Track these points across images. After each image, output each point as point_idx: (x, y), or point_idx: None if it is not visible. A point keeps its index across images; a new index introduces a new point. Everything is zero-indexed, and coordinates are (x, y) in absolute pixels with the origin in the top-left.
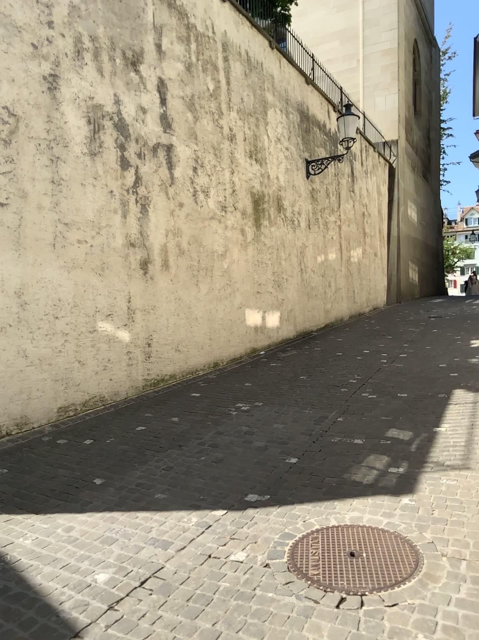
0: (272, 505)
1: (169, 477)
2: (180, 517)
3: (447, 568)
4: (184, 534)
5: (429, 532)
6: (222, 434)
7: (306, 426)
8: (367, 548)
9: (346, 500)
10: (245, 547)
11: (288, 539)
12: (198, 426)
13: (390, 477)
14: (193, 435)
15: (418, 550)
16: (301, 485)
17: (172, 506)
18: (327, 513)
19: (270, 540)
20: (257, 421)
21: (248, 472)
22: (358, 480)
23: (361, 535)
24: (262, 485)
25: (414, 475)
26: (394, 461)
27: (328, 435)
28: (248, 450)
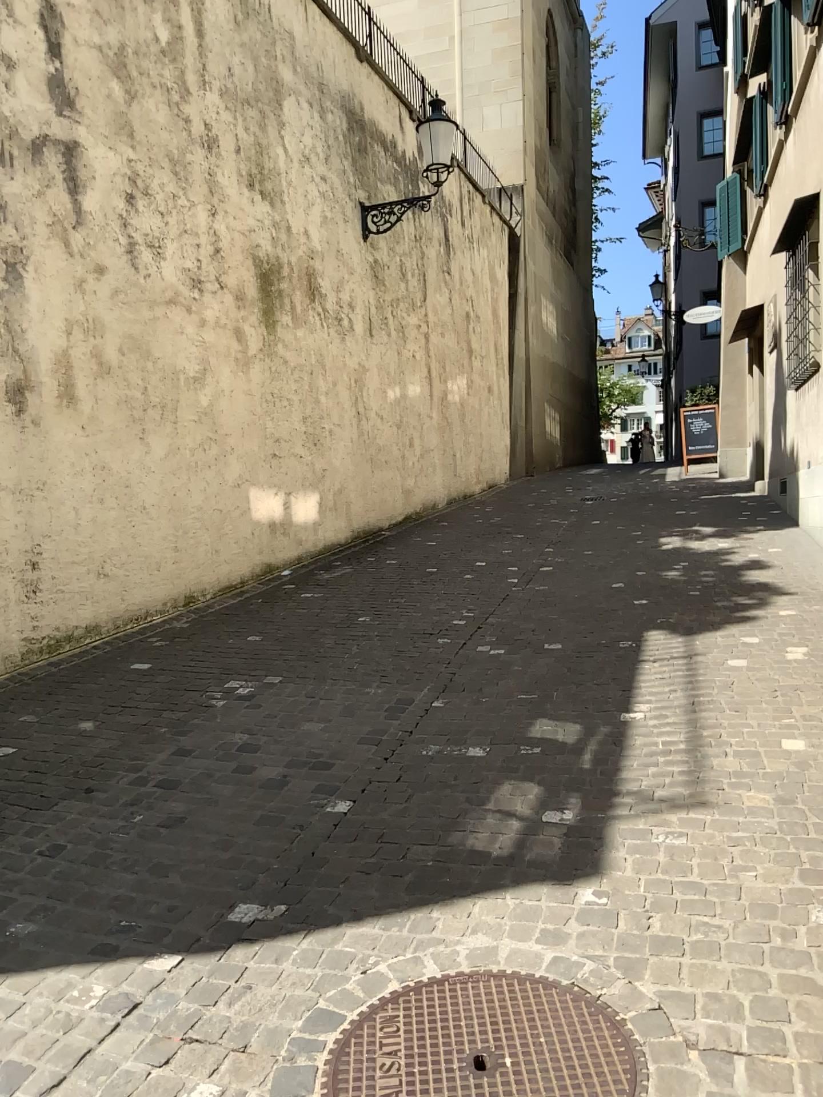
0: (292, 931)
1: (54, 872)
2: (64, 988)
3: (705, 1089)
4: (68, 1040)
5: (650, 979)
6: (188, 755)
7: (368, 725)
8: (514, 1041)
9: (459, 902)
10: (218, 1065)
11: (325, 1029)
12: (137, 737)
13: (548, 836)
14: (123, 760)
15: (630, 1031)
16: (358, 870)
17: (48, 953)
18: (416, 942)
19: (282, 1039)
20: (266, 718)
21: (239, 846)
22: (481, 849)
23: (497, 1005)
24: (270, 876)
25: (599, 828)
26: (552, 797)
27: (414, 743)
28: (242, 789)
